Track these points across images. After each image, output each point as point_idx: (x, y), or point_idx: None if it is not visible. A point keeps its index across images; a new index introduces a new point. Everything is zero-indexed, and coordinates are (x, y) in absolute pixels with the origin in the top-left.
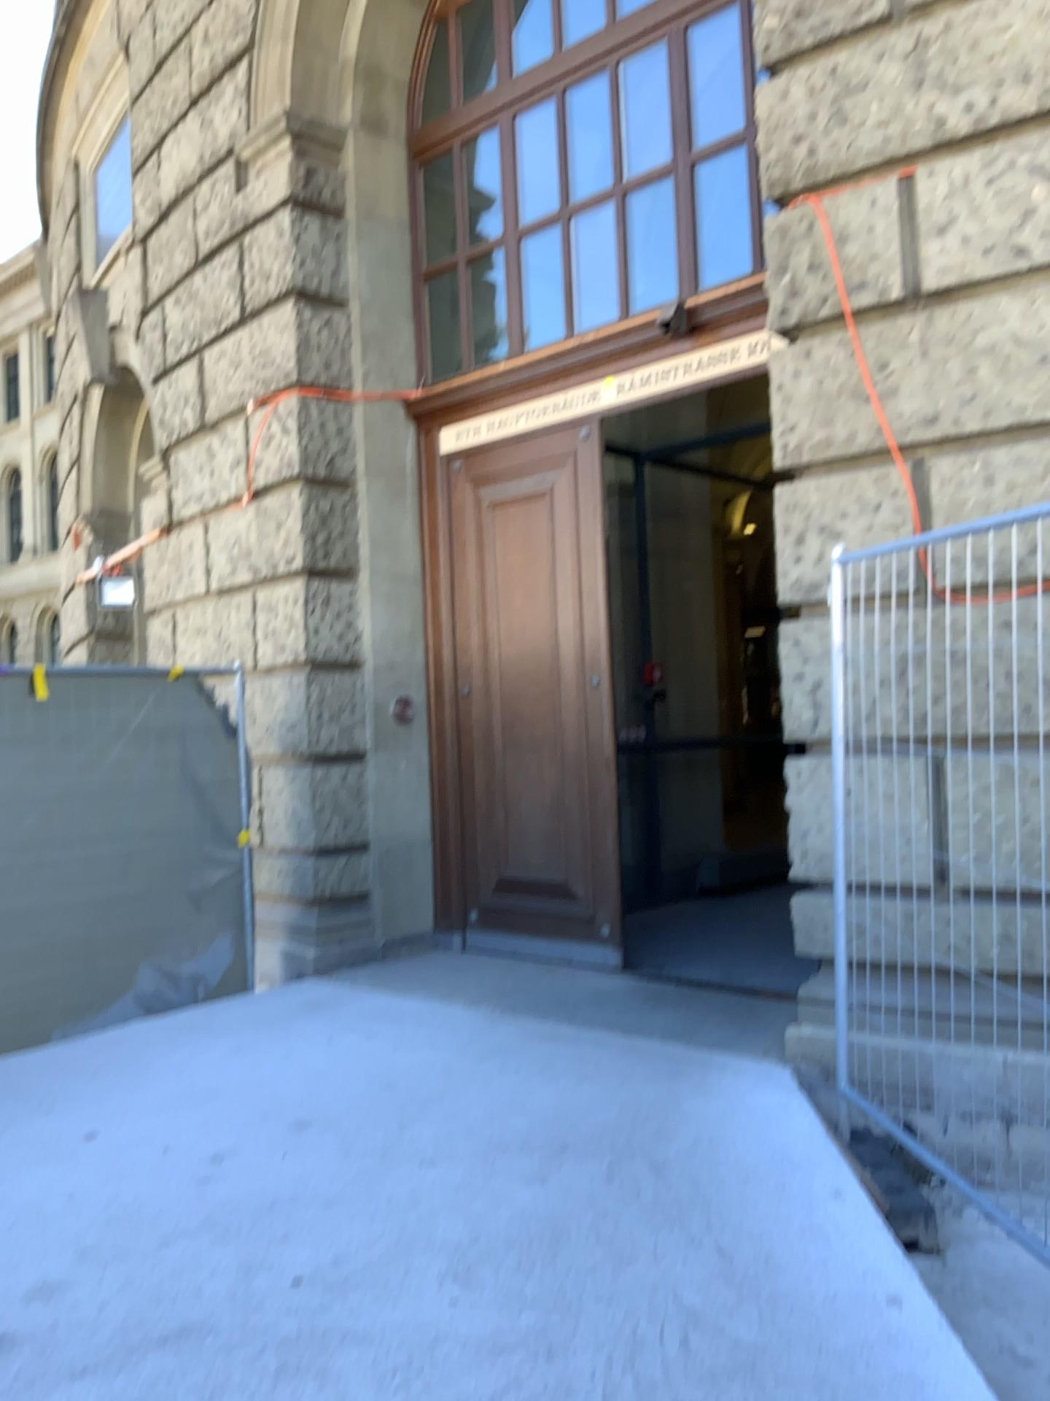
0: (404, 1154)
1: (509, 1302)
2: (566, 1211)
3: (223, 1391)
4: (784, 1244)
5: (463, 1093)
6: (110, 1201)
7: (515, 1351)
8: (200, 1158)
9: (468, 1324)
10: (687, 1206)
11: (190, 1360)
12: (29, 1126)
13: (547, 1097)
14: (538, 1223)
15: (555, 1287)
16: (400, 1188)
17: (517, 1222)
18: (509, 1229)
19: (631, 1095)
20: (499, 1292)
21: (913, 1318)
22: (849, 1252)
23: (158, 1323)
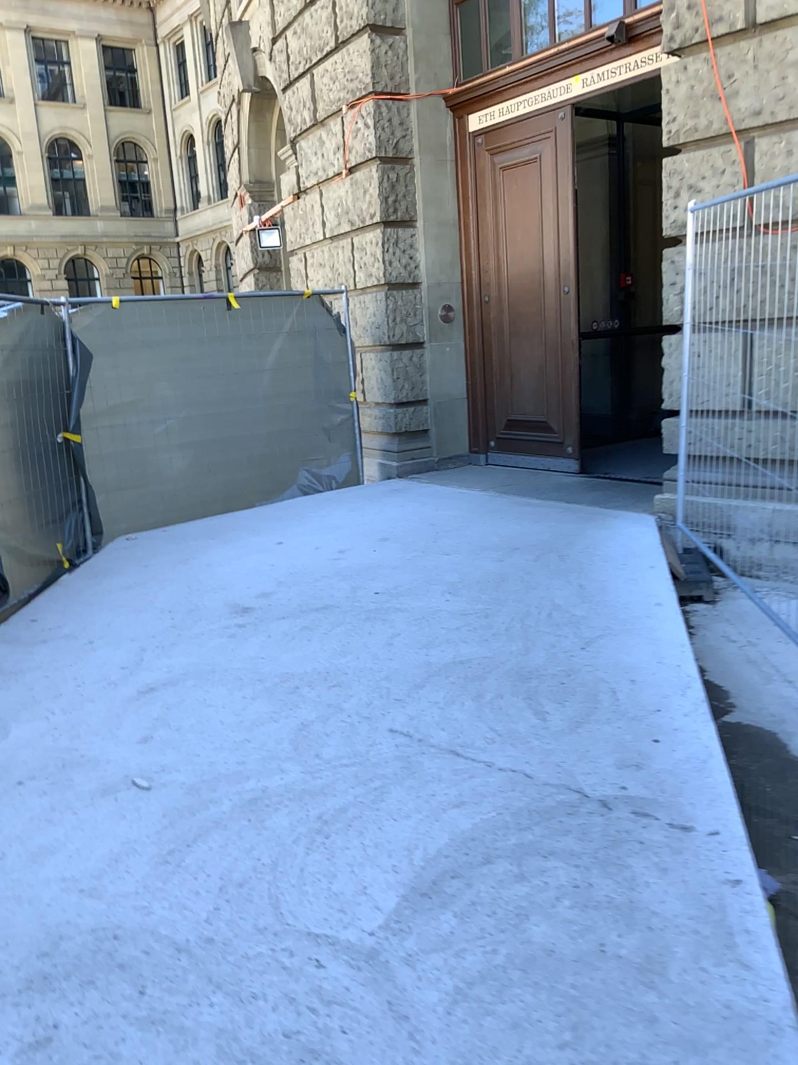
0: (432, 552)
1: (471, 602)
2: (508, 572)
3: (338, 624)
4: (613, 585)
5: (469, 528)
6: (287, 567)
7: (469, 617)
8: (330, 552)
9: (450, 609)
10: (570, 571)
11: (324, 616)
12: (245, 540)
13: (514, 529)
14: (493, 577)
15: (493, 597)
16: (427, 563)
17: (483, 576)
18: (478, 578)
19: (560, 529)
20: (466, 599)
21: (662, 610)
22: (645, 588)
23: (310, 605)
